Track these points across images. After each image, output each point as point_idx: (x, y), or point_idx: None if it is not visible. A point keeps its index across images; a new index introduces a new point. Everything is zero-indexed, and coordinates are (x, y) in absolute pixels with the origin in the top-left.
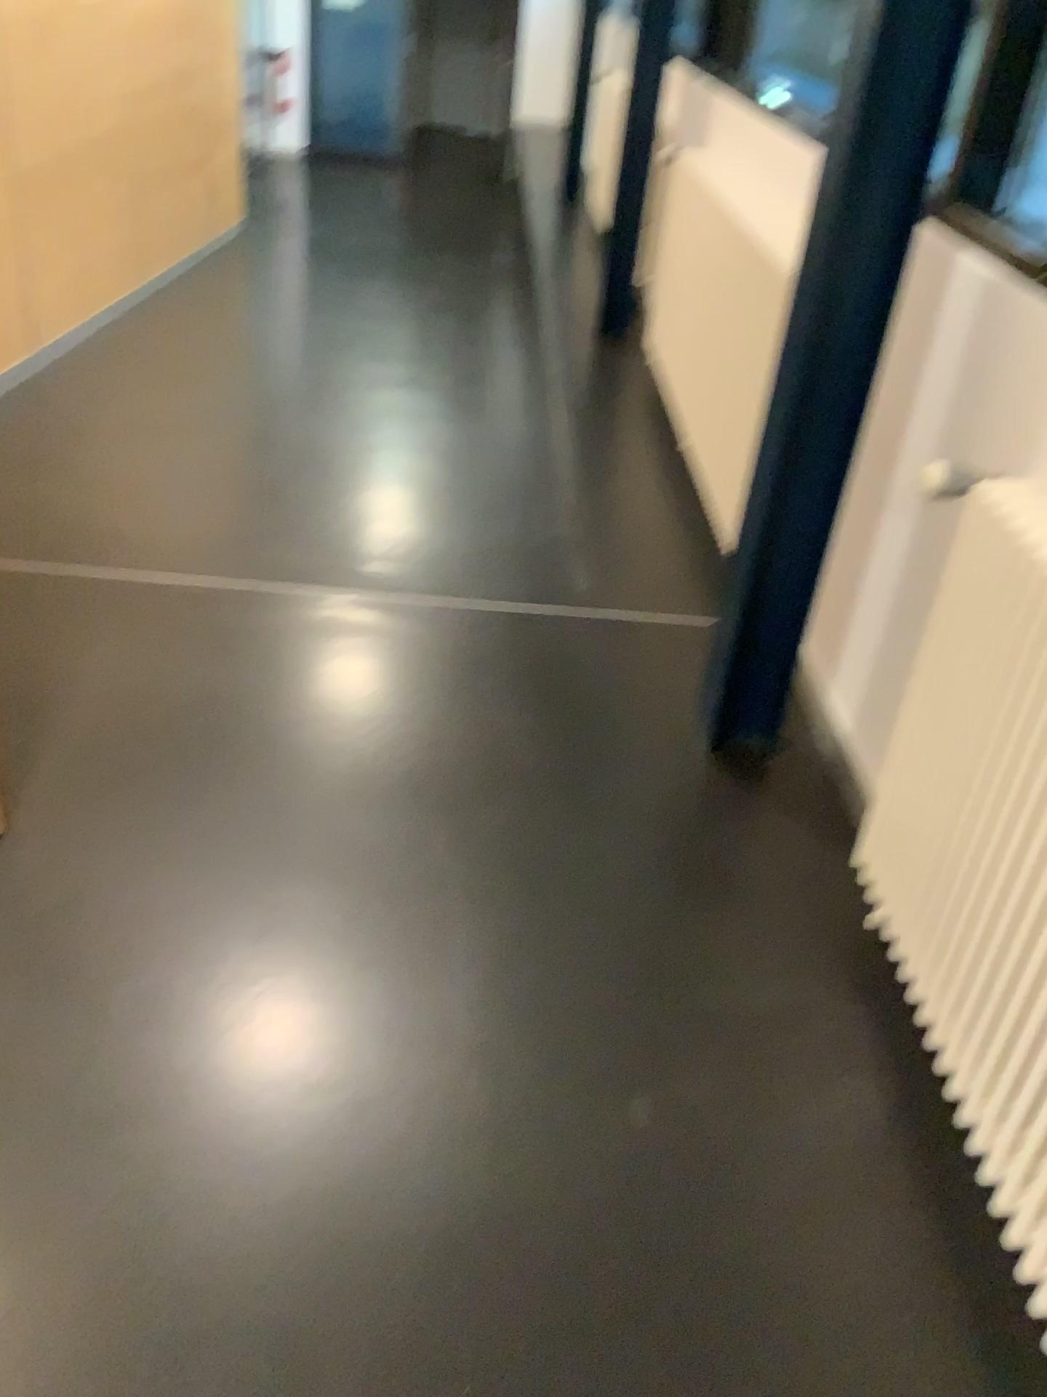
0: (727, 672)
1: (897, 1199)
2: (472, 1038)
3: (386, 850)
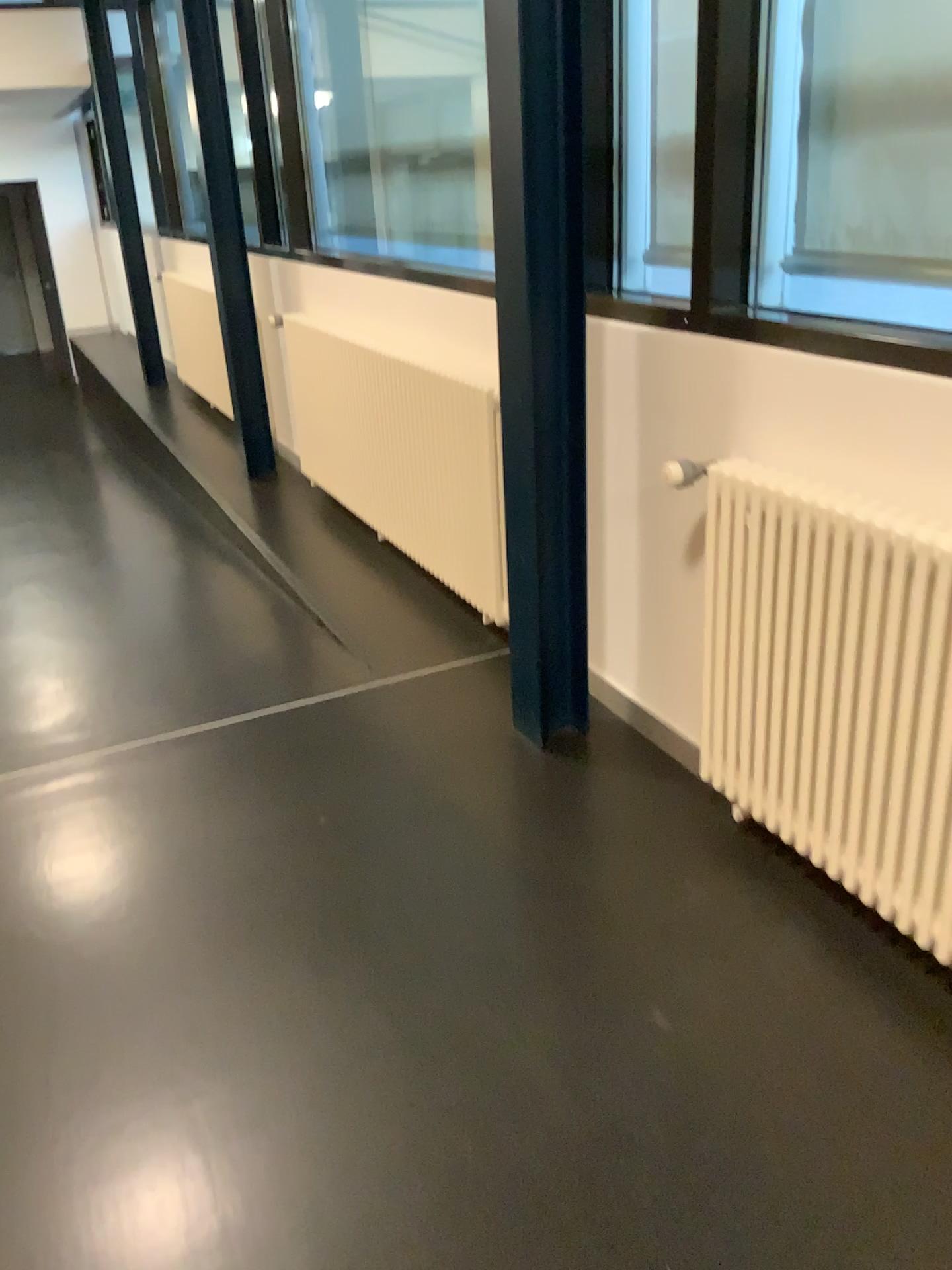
0: (534, 682)
1: (866, 991)
2: (509, 1019)
3: (345, 915)
